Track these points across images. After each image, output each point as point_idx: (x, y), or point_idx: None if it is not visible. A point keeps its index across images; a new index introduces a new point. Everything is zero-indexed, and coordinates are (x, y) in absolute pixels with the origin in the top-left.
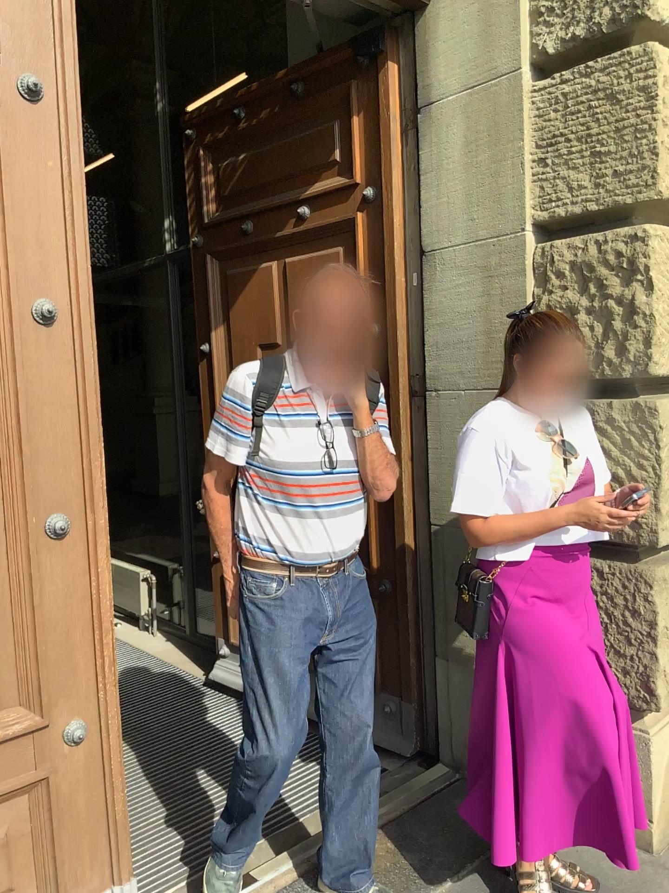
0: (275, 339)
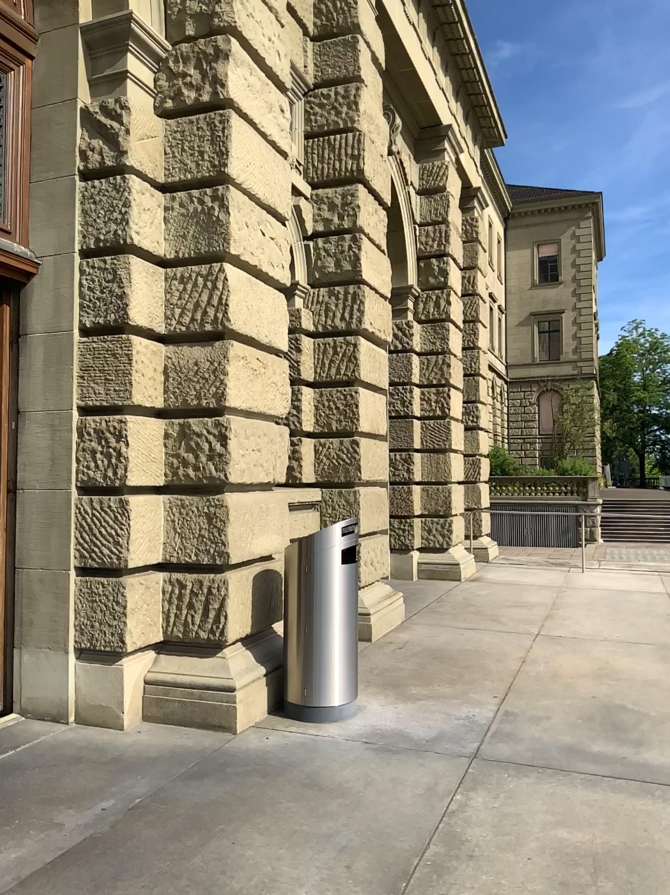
0: None
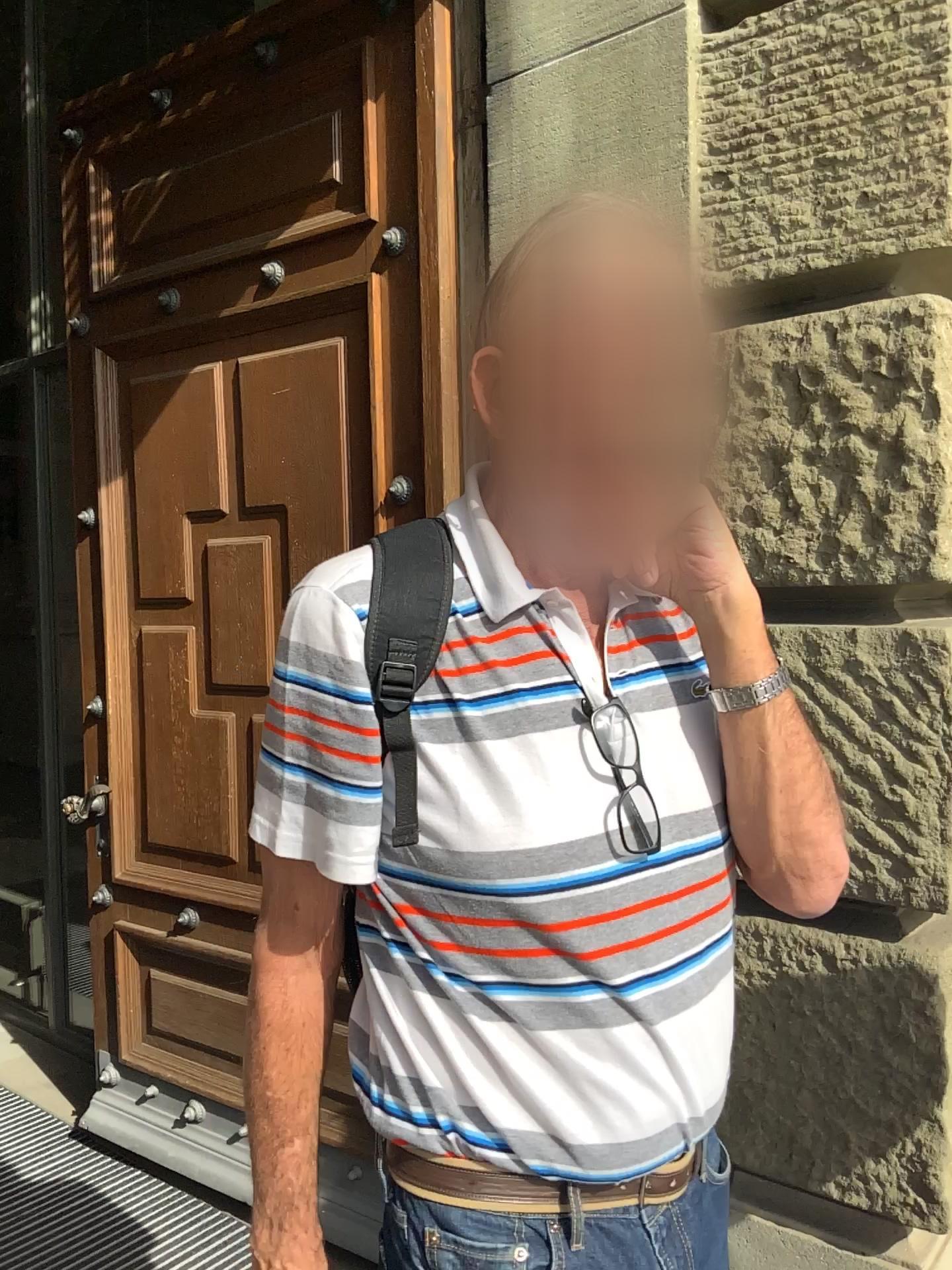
0: (215, 505)
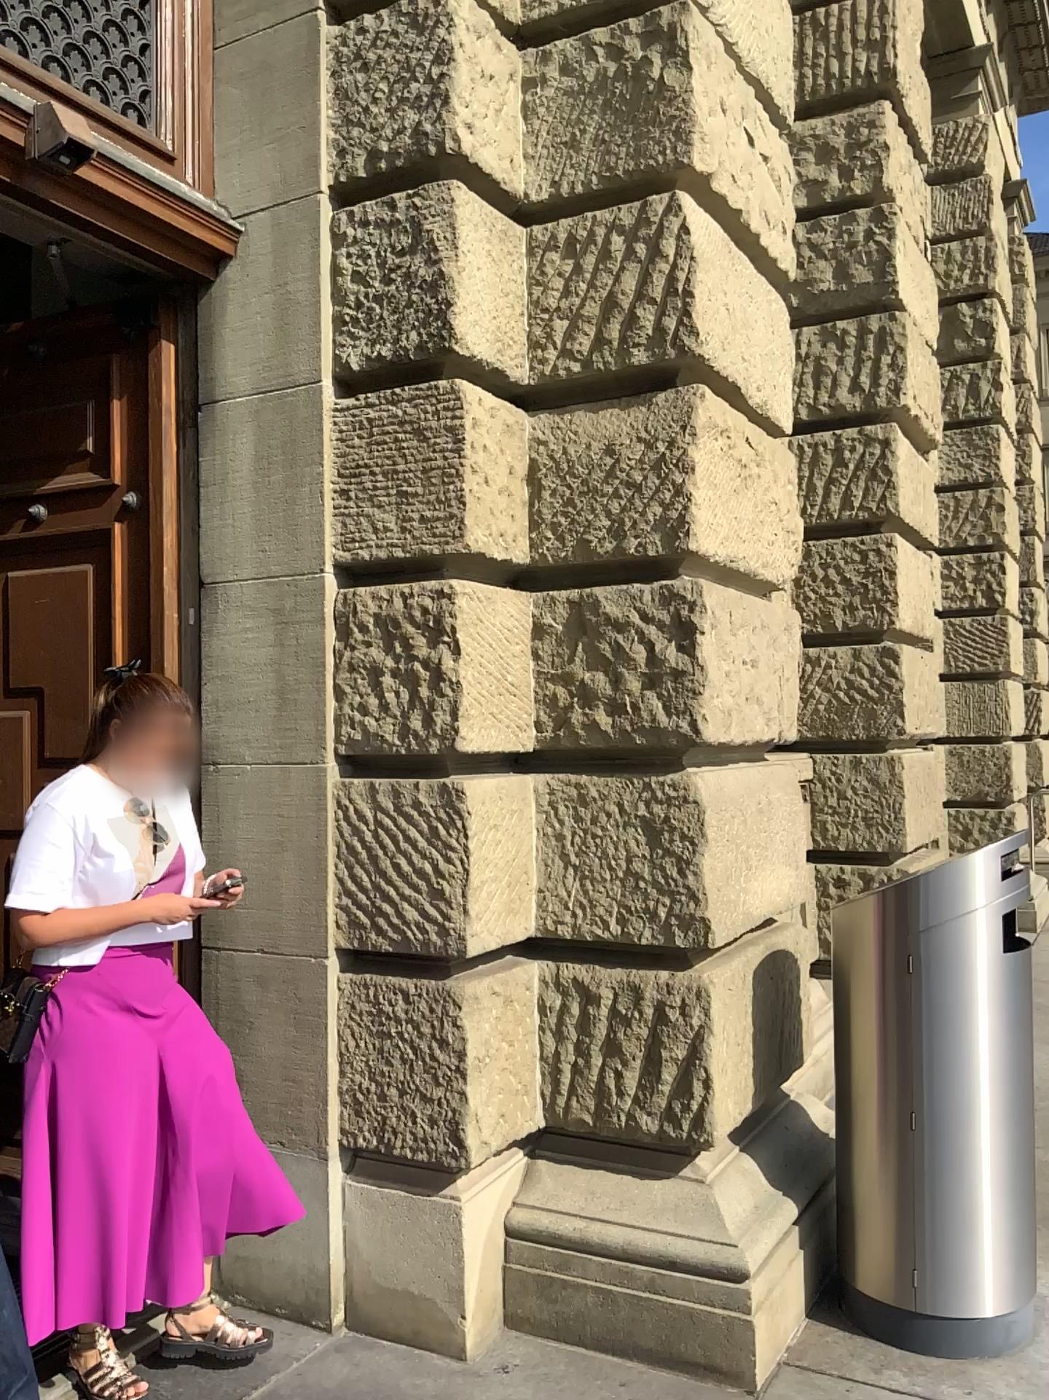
0: None
